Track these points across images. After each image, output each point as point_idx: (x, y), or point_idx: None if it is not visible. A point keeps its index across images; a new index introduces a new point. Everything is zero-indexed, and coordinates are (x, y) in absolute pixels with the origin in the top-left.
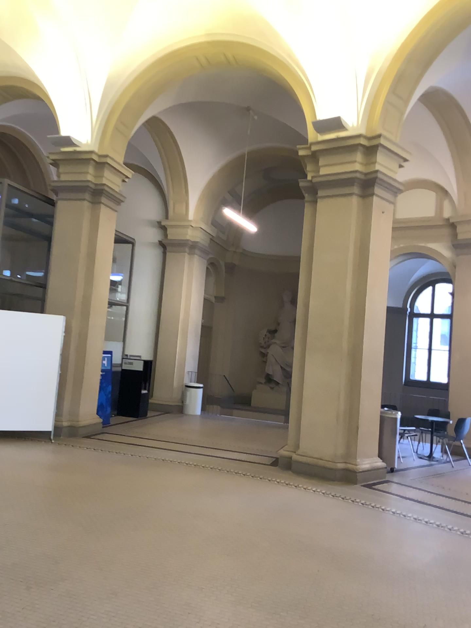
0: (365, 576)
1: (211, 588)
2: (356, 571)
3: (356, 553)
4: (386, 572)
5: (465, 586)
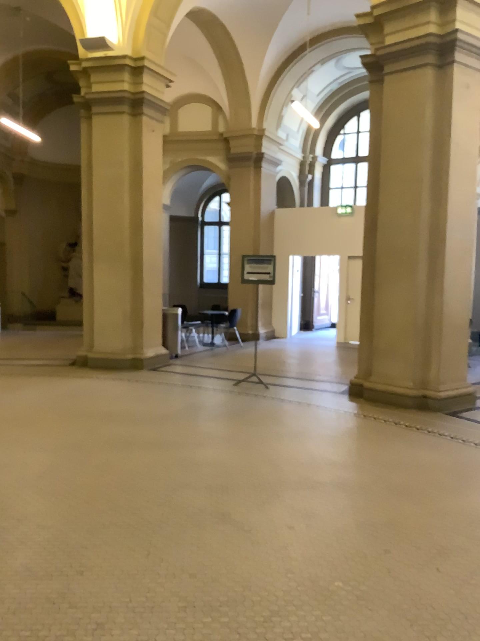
0: (129, 422)
1: (4, 445)
2: (122, 420)
3: (126, 410)
4: (145, 417)
5: (199, 417)
